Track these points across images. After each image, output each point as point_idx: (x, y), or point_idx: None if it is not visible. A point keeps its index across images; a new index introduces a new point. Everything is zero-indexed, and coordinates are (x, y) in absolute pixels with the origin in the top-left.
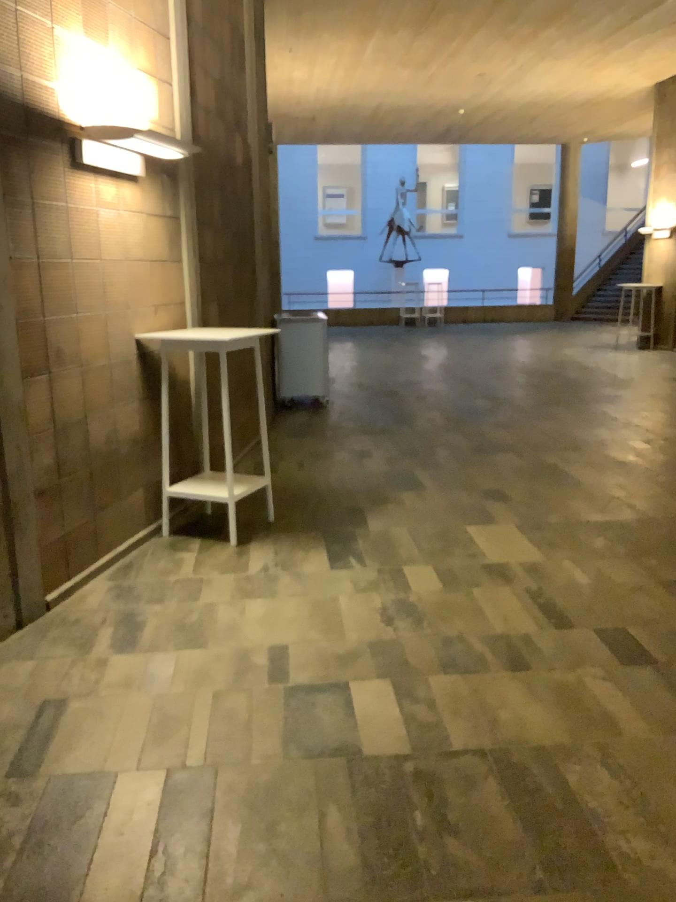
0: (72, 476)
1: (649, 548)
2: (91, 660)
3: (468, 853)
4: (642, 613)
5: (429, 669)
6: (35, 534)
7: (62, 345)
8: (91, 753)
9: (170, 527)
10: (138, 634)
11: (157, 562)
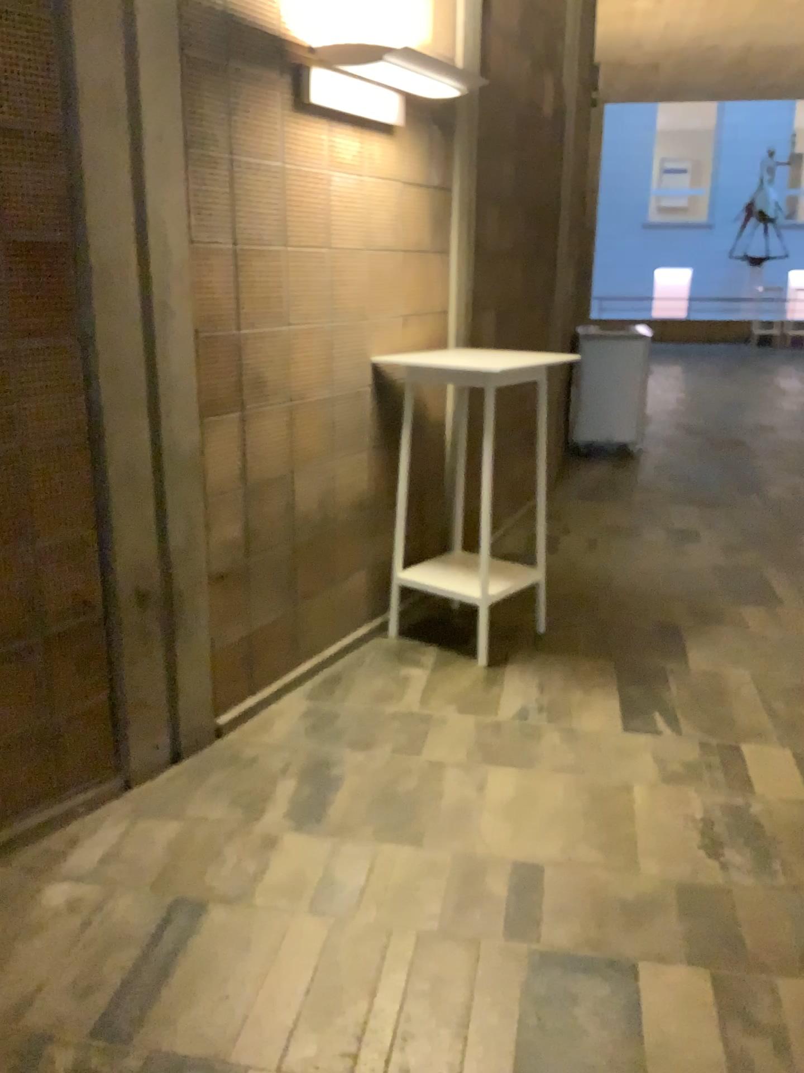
0: (265, 555)
1: None
2: (254, 838)
3: None
4: None
5: (782, 968)
6: (204, 636)
7: (260, 370)
8: (214, 1026)
9: (402, 624)
10: (326, 802)
11: (376, 678)
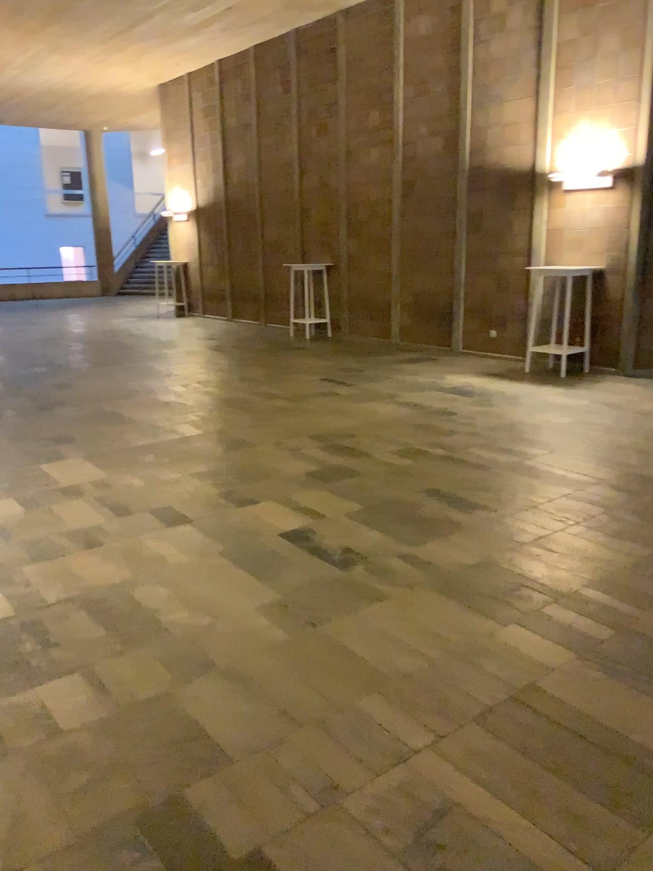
0: None
1: (185, 455)
2: None
3: (66, 652)
4: (179, 495)
5: (21, 562)
6: None
7: None
8: None
9: None
10: None
11: None
